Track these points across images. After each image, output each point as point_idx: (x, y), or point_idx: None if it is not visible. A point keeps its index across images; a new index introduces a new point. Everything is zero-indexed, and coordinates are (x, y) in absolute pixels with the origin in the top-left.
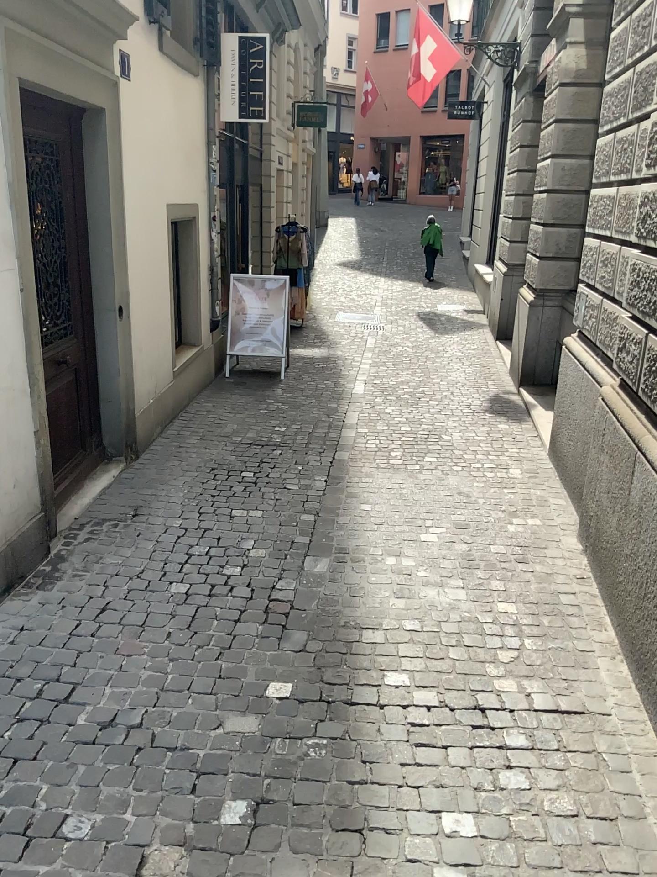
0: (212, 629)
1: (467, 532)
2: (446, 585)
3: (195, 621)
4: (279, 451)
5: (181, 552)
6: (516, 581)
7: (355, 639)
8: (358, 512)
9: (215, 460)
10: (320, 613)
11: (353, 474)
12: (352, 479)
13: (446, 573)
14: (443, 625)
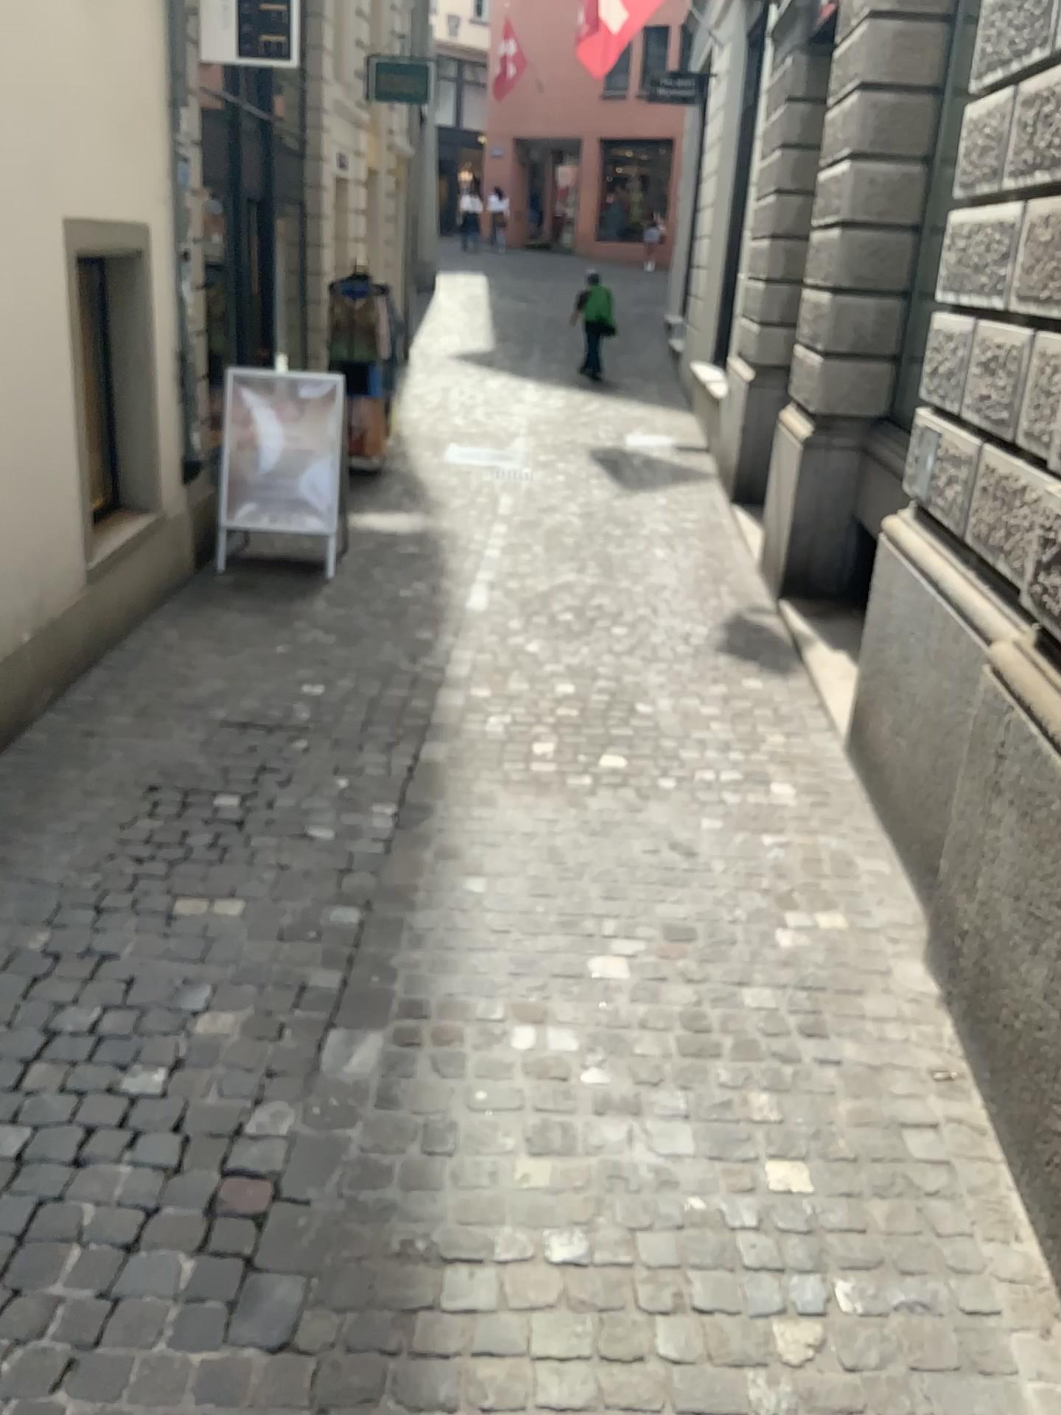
0: (58, 1284)
1: (692, 953)
2: (646, 1118)
3: (19, 1258)
4: (301, 747)
5: (30, 1029)
6: (805, 1098)
7: (423, 1305)
8: (457, 901)
9: (159, 772)
10: (342, 1216)
11: (451, 801)
12: (449, 816)
13: (646, 1077)
14: (640, 1247)
